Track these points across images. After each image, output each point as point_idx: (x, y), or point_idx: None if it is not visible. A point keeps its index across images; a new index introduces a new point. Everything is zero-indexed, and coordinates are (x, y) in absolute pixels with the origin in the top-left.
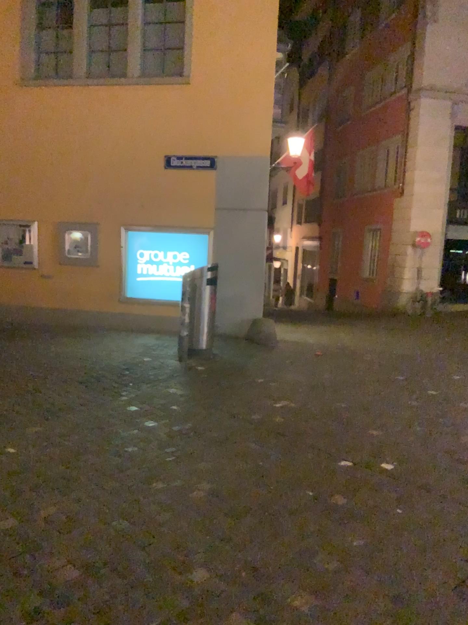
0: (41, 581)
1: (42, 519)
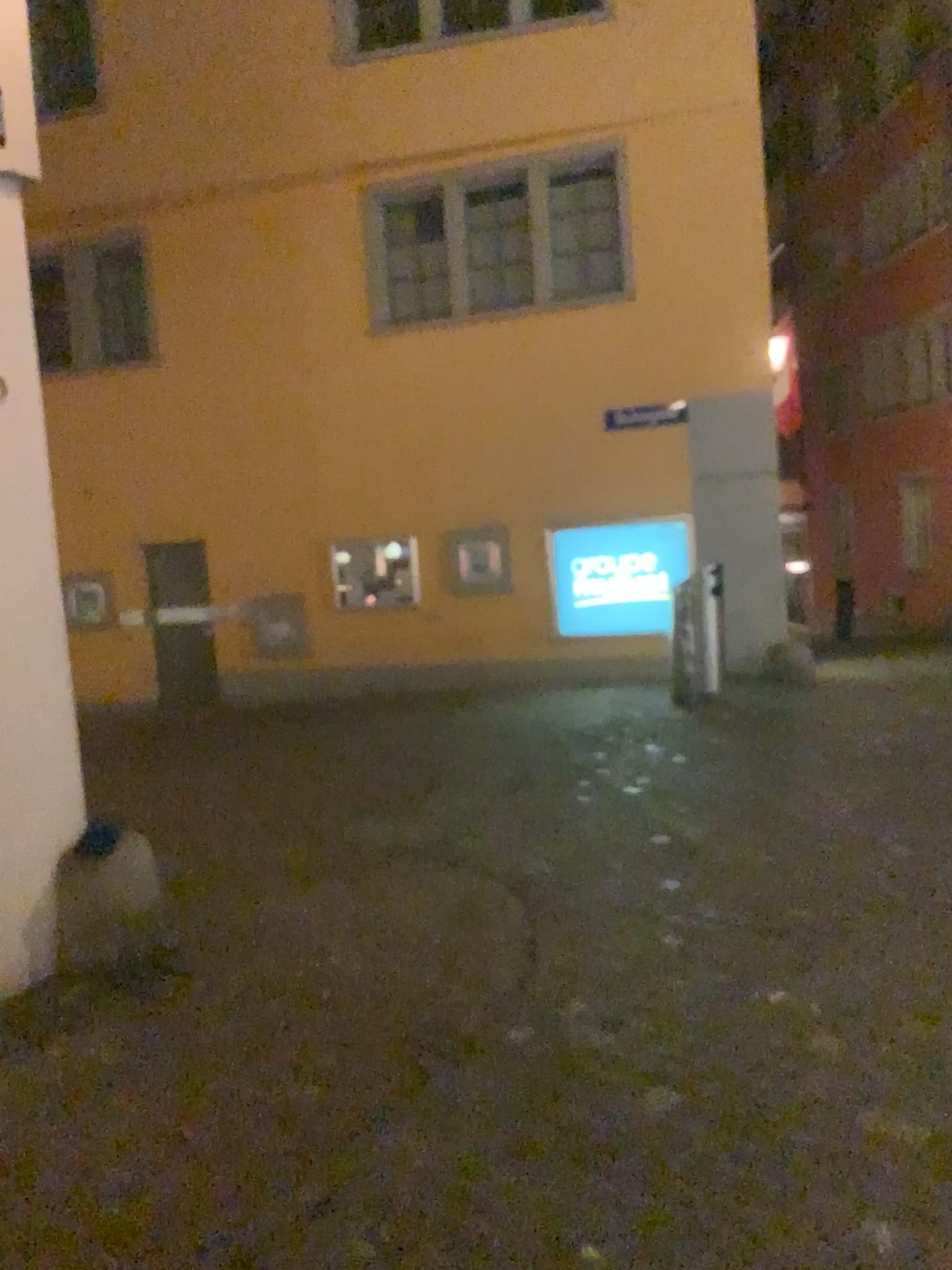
0: (746, 861)
1: (696, 833)
